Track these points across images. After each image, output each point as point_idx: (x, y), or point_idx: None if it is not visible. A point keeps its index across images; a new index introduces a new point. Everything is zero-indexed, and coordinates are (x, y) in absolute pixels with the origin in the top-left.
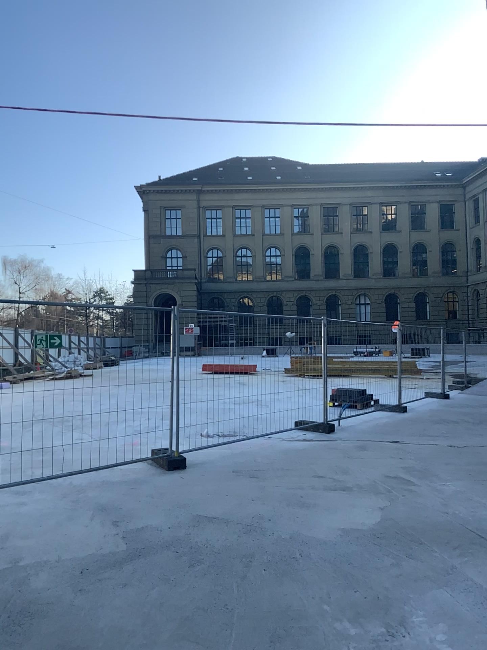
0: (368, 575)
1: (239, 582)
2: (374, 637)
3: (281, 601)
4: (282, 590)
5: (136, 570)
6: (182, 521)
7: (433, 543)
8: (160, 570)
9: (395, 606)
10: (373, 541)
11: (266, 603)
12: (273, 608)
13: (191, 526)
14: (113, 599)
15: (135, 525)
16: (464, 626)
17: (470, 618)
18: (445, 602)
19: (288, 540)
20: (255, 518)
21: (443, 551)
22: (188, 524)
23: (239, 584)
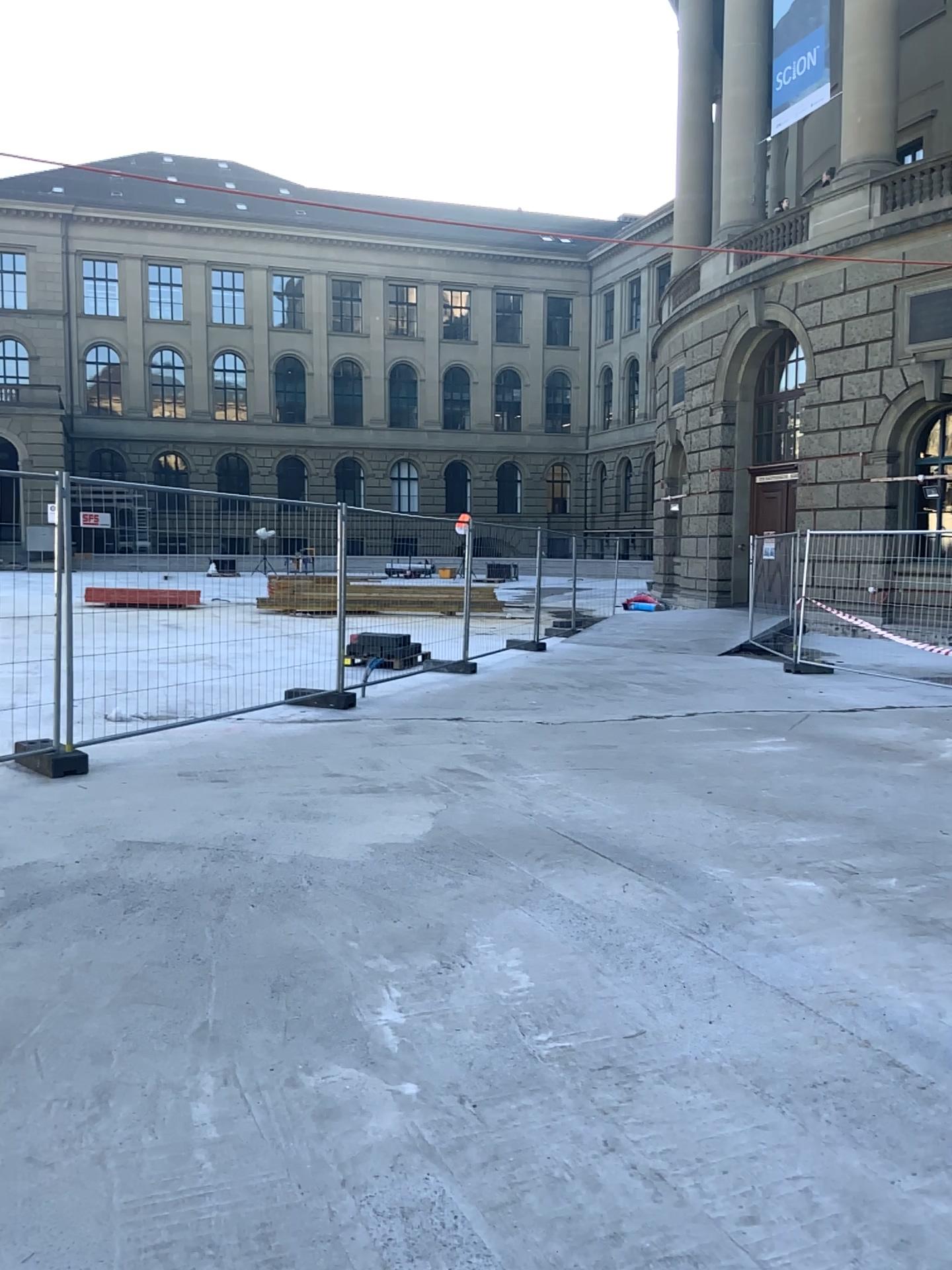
0: (418, 902)
1: (216, 926)
2: (428, 974)
3: (286, 945)
4: (287, 931)
5: (34, 924)
6: (103, 851)
7: (513, 856)
8: (78, 921)
9: (457, 937)
10: (426, 859)
11: (264, 949)
12: (277, 954)
13: (121, 857)
14: (4, 965)
15: (16, 861)
16: (551, 952)
17: (561, 941)
18: (527, 926)
19: (290, 867)
20: (231, 840)
21: (527, 865)
22: (114, 854)
23: (217, 929)
